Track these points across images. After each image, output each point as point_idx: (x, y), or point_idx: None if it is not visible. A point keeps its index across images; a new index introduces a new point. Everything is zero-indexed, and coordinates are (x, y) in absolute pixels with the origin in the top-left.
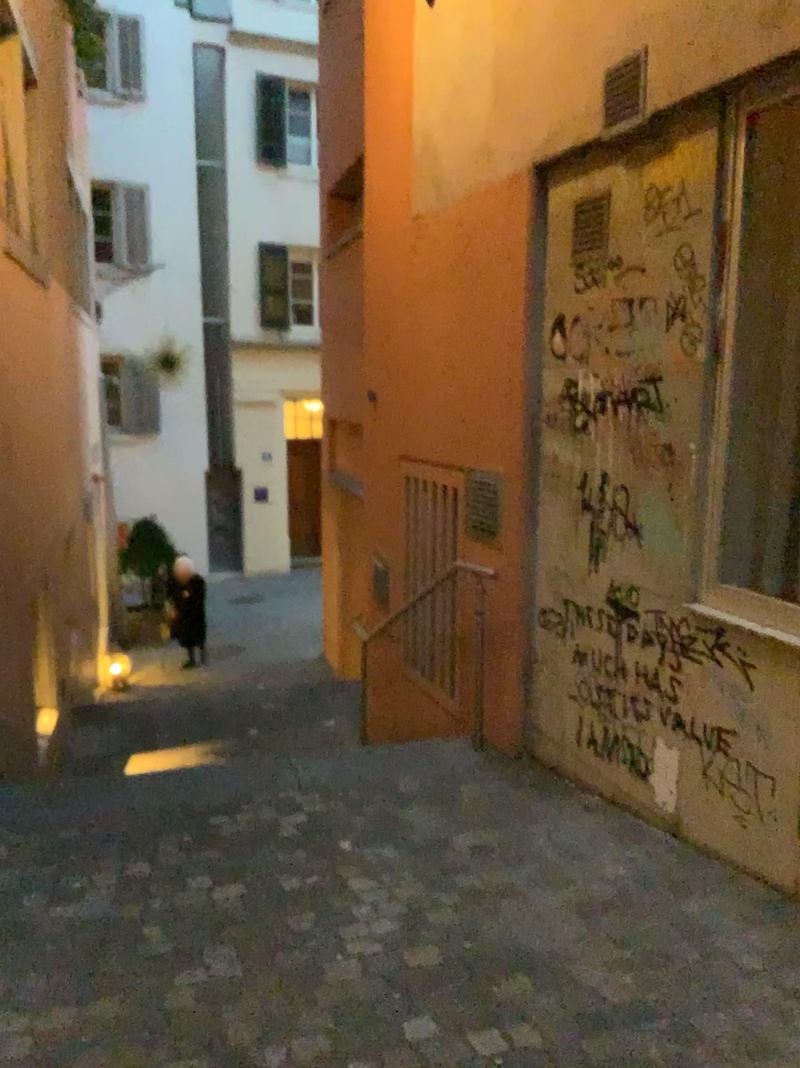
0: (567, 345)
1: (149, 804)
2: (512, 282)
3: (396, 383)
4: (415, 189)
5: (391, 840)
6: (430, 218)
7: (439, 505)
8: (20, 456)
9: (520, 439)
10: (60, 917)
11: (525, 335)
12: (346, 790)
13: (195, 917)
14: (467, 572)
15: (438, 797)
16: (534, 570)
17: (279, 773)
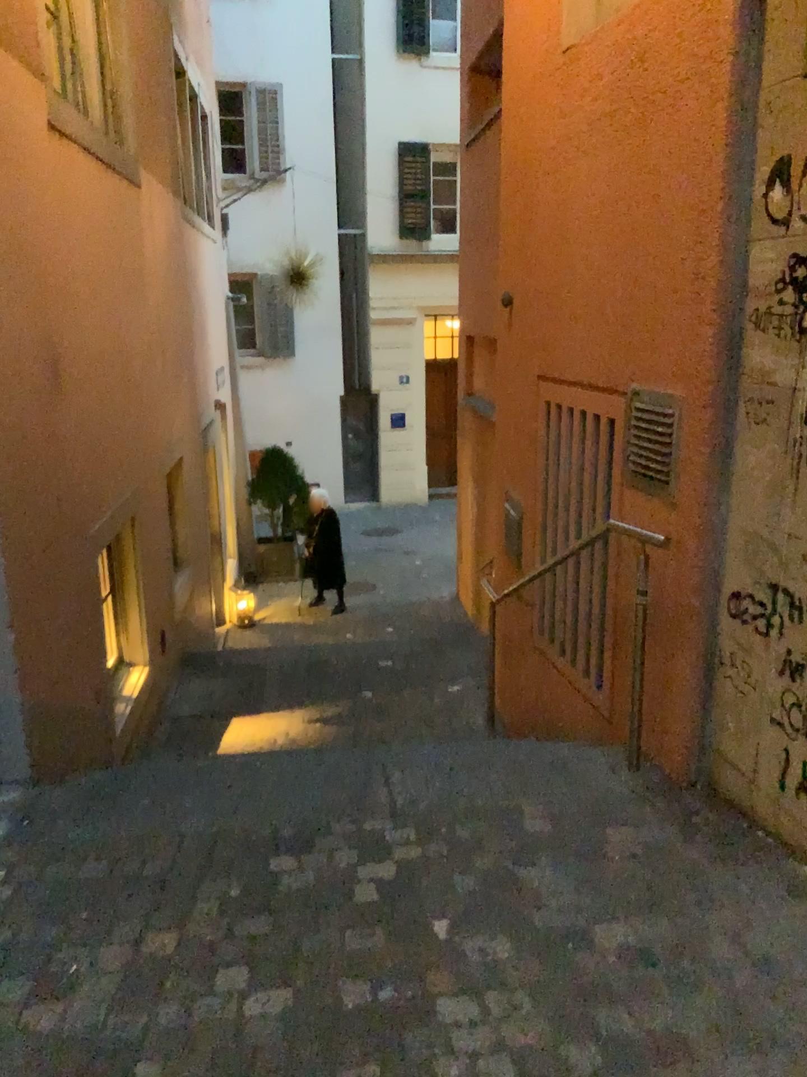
0: (793, 203)
1: (198, 829)
2: (706, 117)
3: (537, 281)
4: (567, 11)
5: (505, 929)
6: (586, 47)
7: (590, 442)
8: (69, 379)
9: (709, 350)
10: (28, 1032)
11: (722, 197)
12: (452, 828)
13: (207, 1055)
14: (625, 532)
15: (576, 852)
16: (722, 537)
17: (368, 791)
